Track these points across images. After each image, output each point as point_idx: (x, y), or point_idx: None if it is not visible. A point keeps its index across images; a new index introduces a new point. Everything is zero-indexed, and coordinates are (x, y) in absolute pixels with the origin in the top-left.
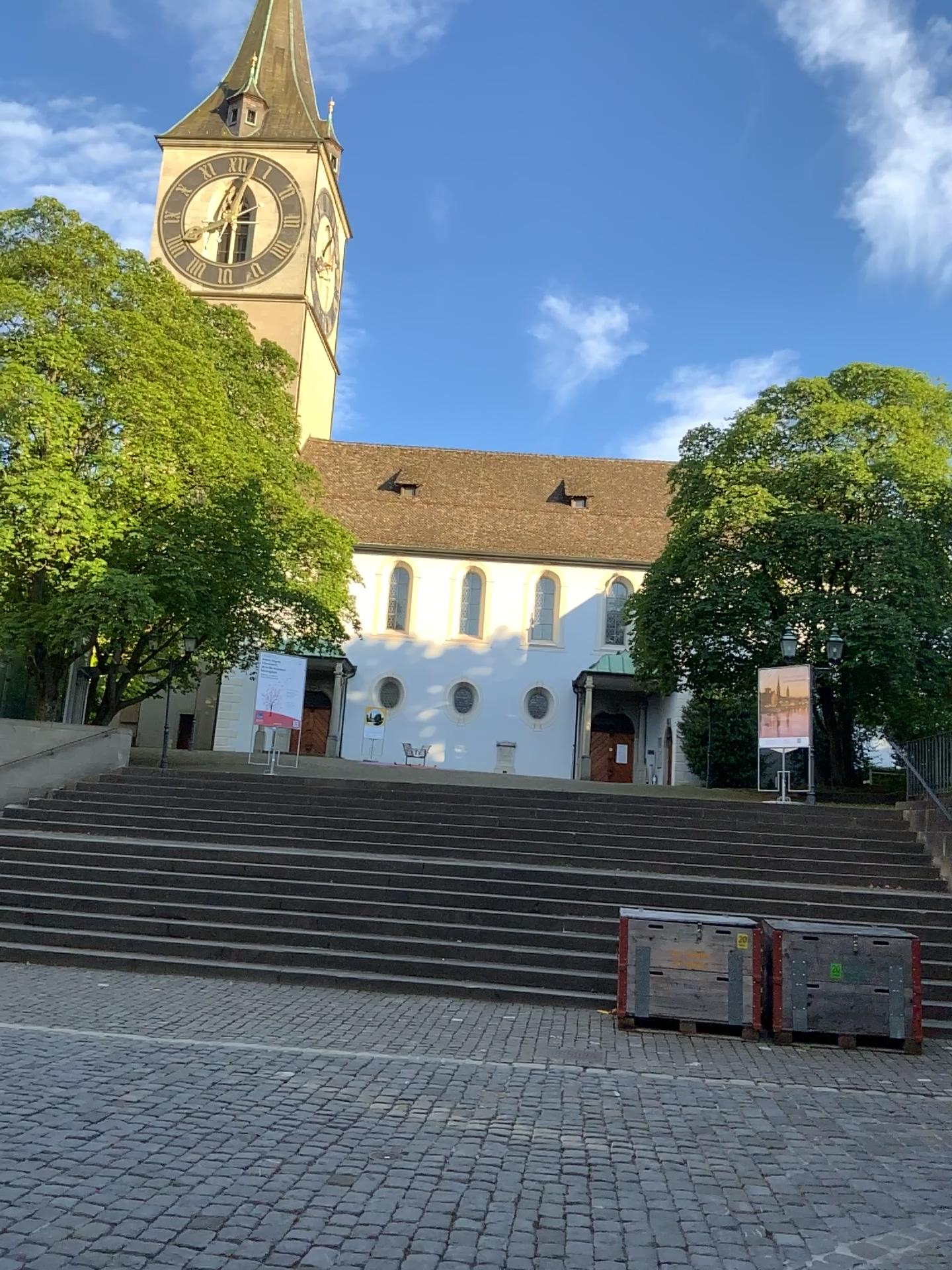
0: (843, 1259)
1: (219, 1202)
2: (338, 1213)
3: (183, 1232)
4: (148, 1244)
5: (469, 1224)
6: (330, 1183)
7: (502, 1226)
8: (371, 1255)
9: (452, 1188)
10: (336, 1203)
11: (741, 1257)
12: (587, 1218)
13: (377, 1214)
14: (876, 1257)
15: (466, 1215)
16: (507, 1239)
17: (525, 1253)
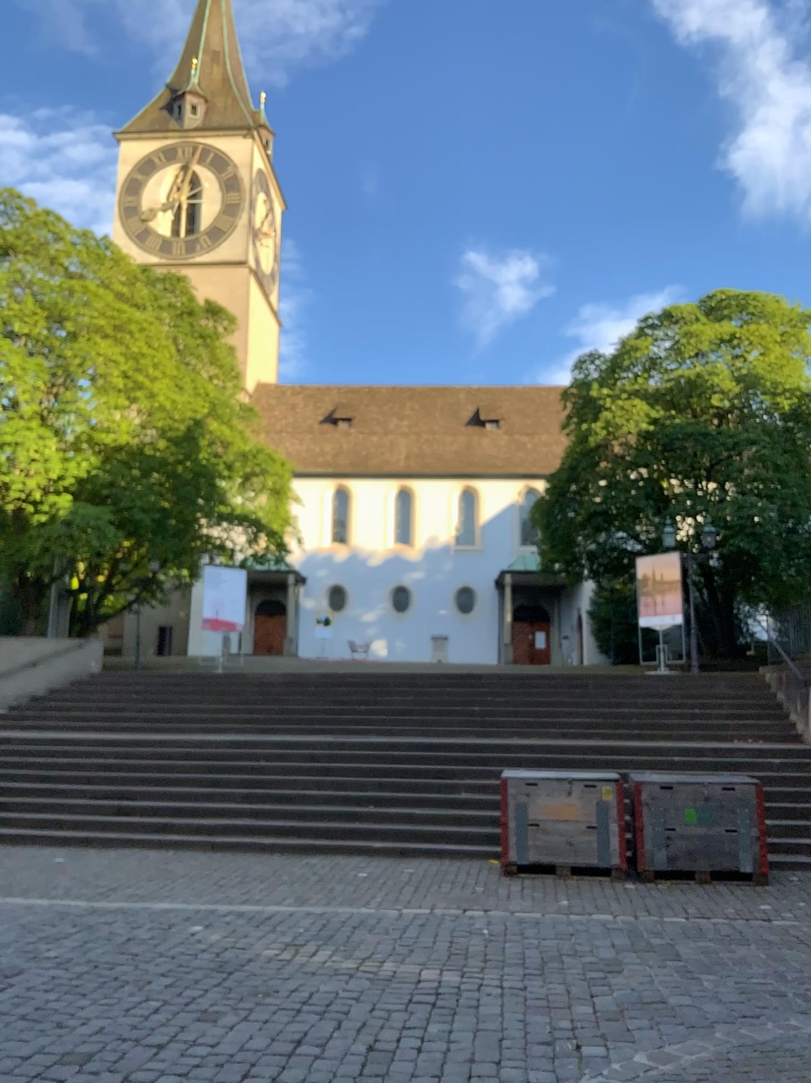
0: (635, 1066)
1: (85, 1042)
2: (191, 1046)
3: (47, 1069)
4: (13, 1081)
5: (308, 1050)
6: (191, 1020)
7: (337, 1051)
8: (213, 1081)
9: (299, 1020)
10: (191, 1038)
11: (543, 1068)
12: (414, 1040)
13: (227, 1045)
14: (663, 1062)
15: (307, 1043)
16: (339, 1062)
17: (352, 1073)
